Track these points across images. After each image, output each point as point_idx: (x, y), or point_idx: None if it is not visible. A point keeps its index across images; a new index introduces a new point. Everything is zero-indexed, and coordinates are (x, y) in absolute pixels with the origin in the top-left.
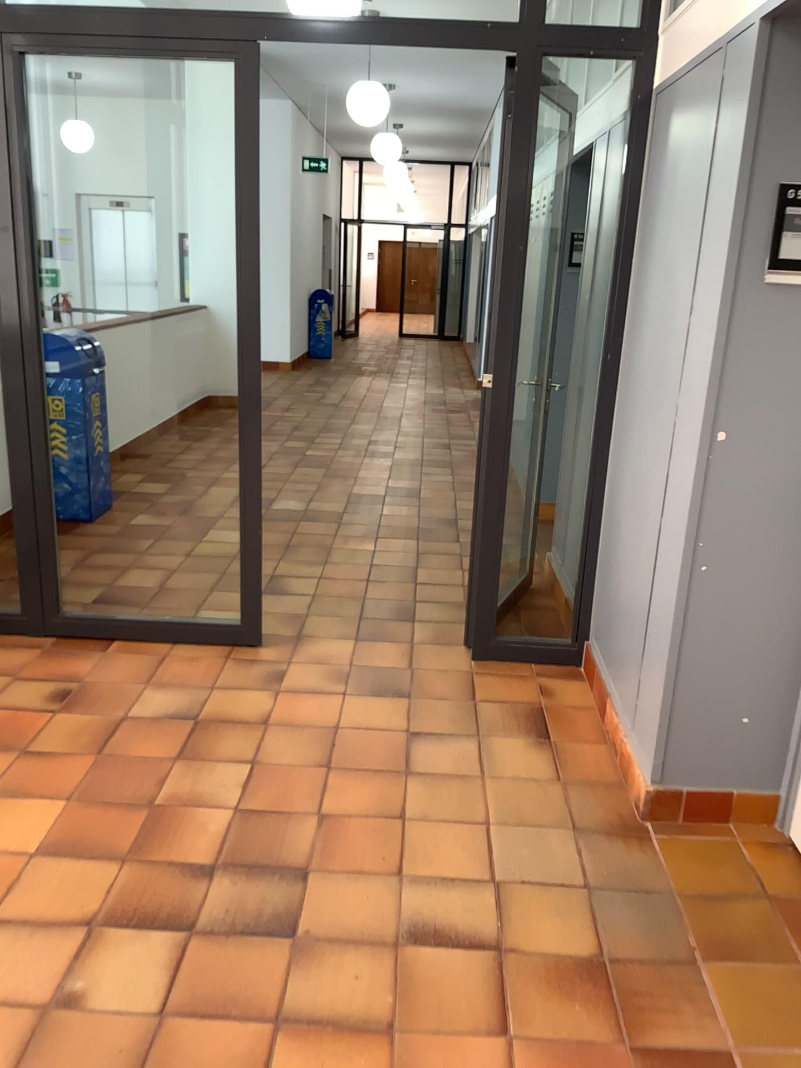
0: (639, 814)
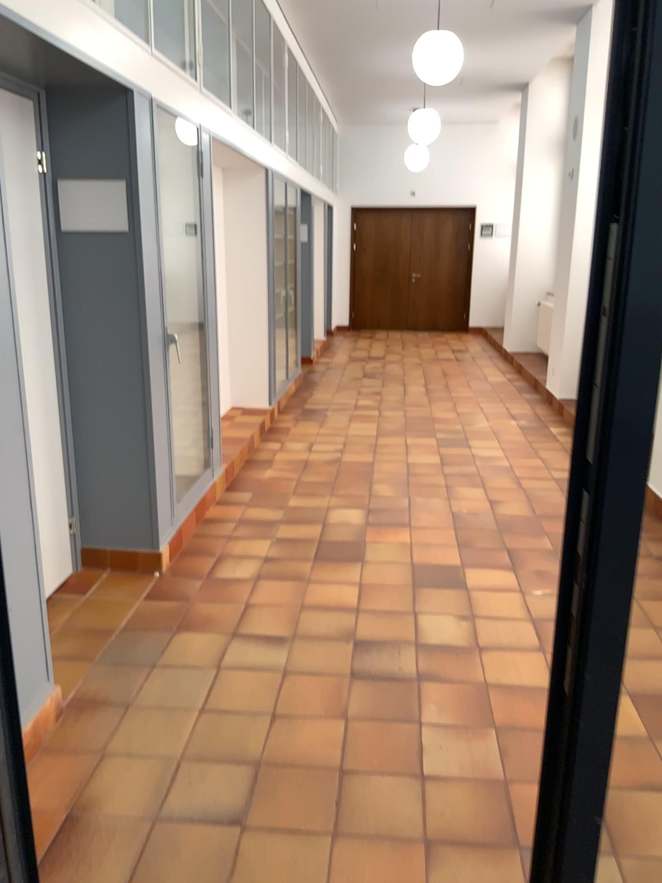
0: (63, 709)
